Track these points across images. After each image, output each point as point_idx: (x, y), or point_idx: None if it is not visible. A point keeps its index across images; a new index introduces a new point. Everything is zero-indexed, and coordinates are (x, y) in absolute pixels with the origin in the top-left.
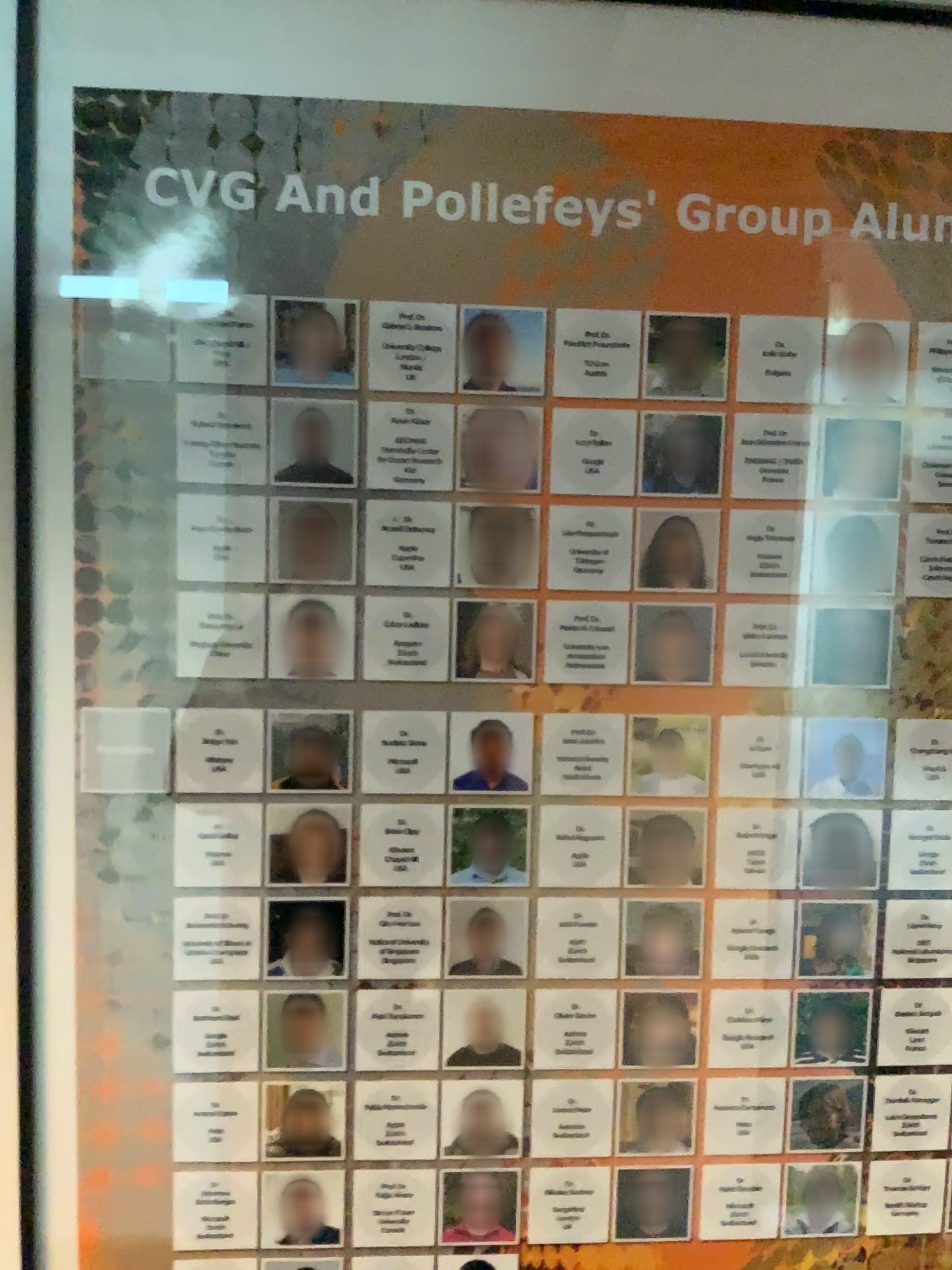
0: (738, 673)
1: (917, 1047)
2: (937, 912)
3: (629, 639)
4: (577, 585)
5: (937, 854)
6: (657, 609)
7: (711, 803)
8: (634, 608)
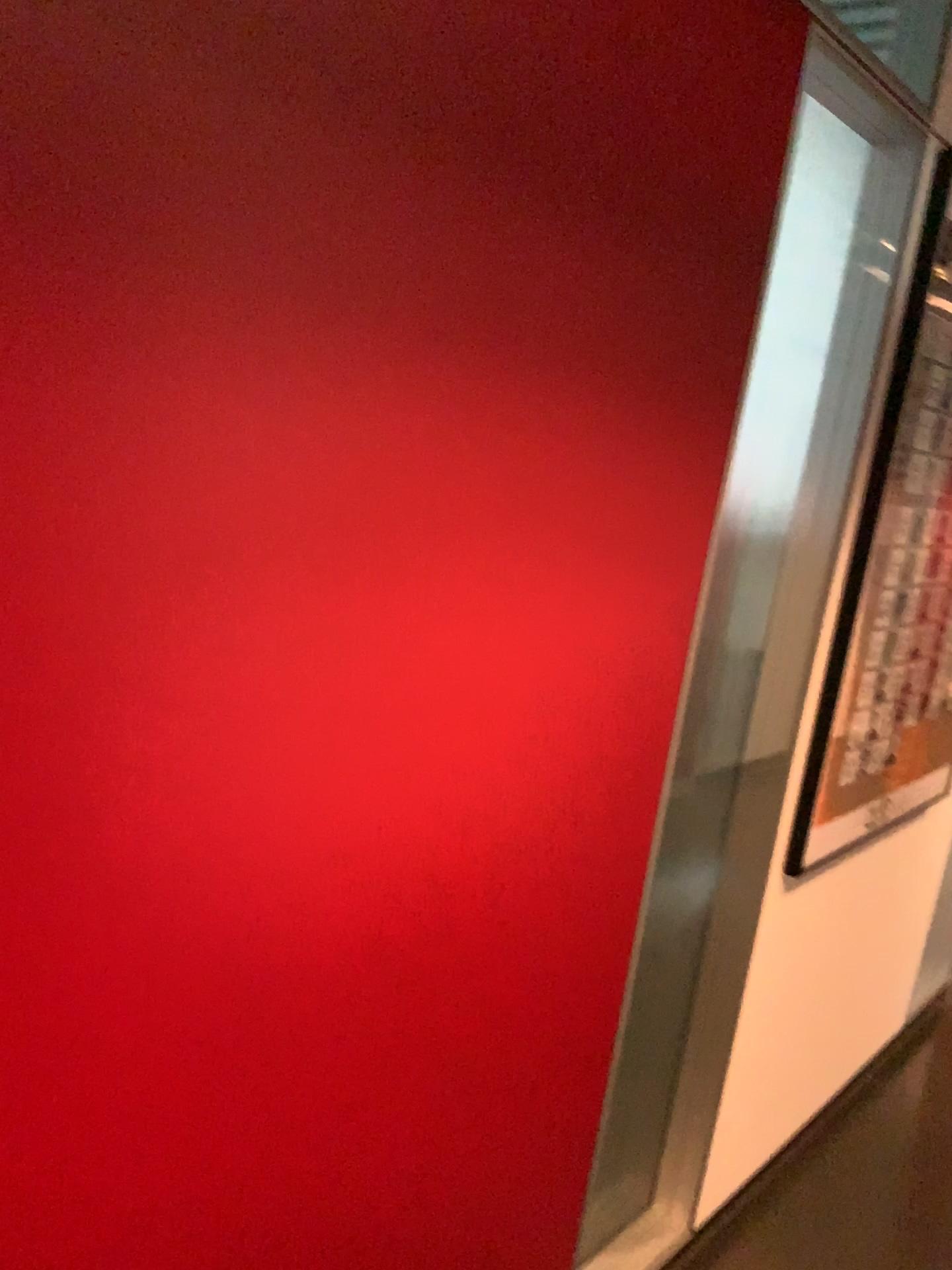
0: None
1: None
2: None
3: None
4: None
5: None
6: None
7: None
8: None
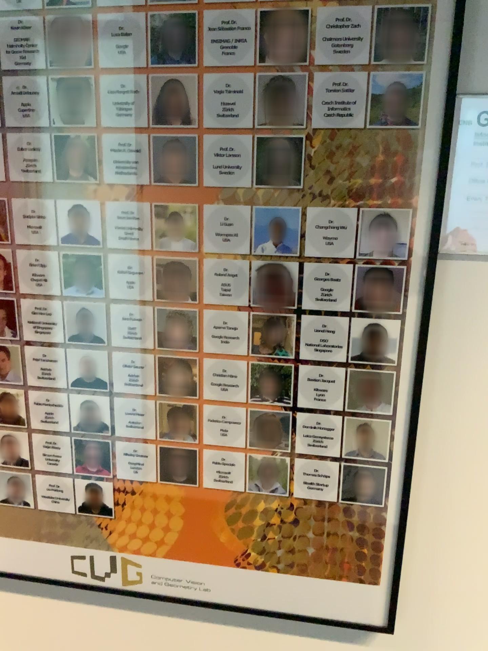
0: (217, 178)
1: (325, 400)
2: (336, 324)
3: (153, 158)
4: (122, 126)
5: (337, 290)
6: (167, 140)
7: (203, 255)
8: (154, 139)
